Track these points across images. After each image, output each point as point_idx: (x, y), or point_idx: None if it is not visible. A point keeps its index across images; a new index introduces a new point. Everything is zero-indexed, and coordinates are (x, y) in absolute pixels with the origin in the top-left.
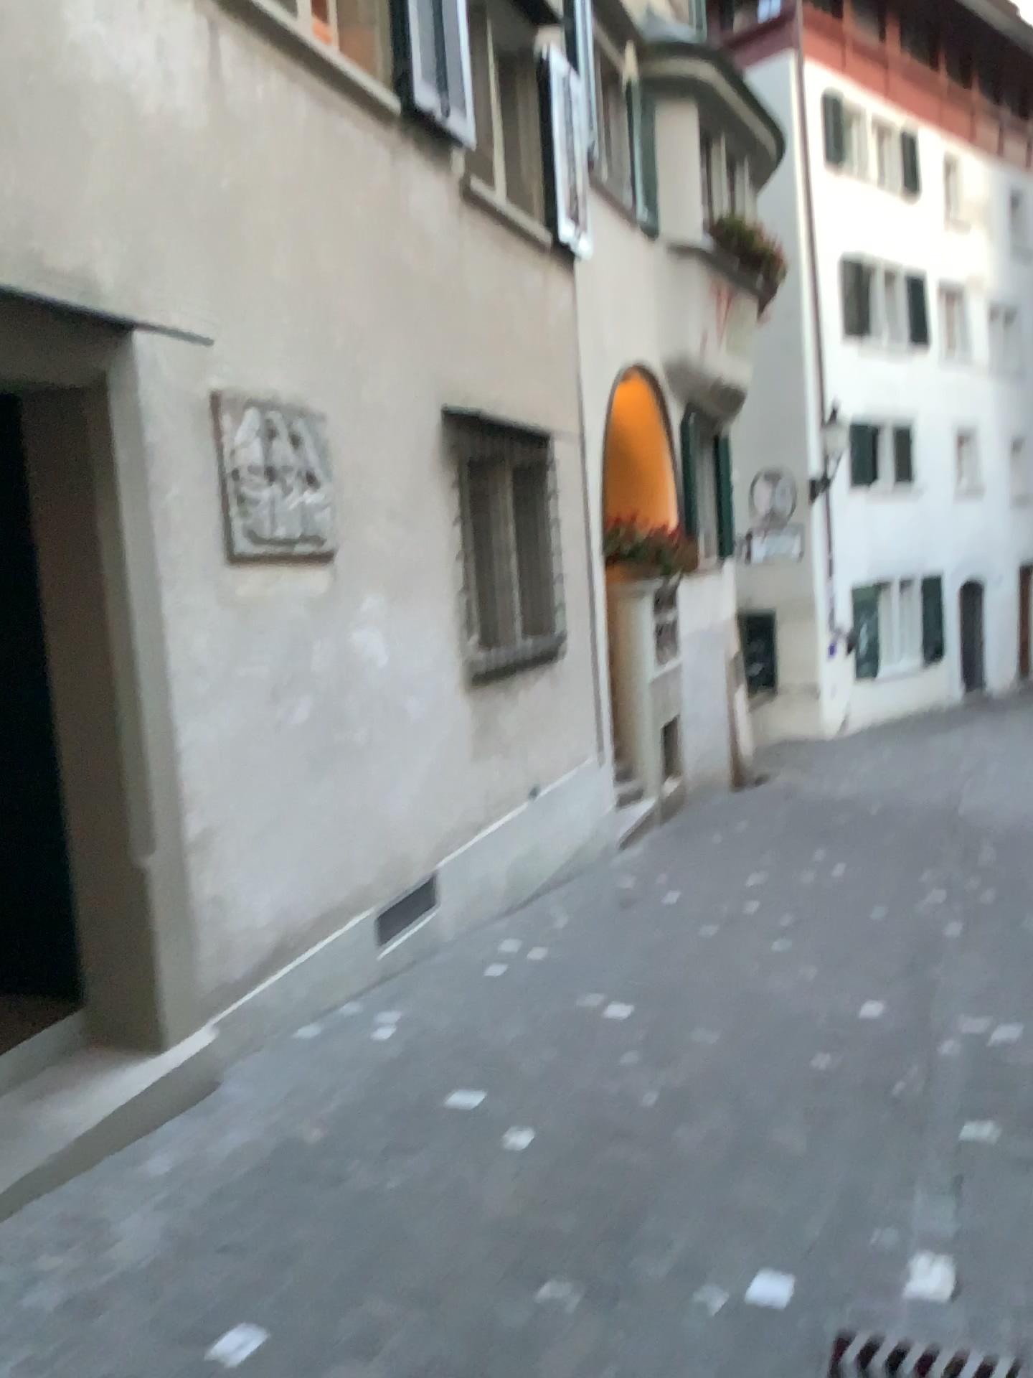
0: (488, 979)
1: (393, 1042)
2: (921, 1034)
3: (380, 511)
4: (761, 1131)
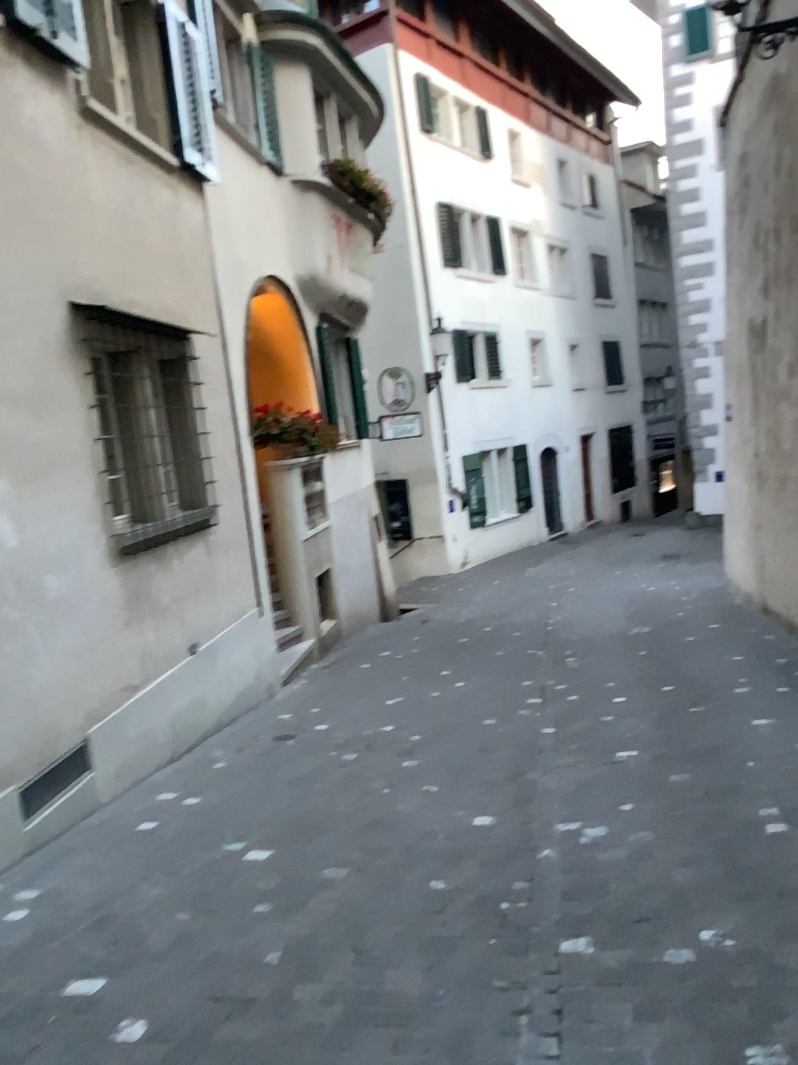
0: (140, 834)
1: (29, 921)
2: (526, 841)
3: (2, 401)
4: (381, 973)
